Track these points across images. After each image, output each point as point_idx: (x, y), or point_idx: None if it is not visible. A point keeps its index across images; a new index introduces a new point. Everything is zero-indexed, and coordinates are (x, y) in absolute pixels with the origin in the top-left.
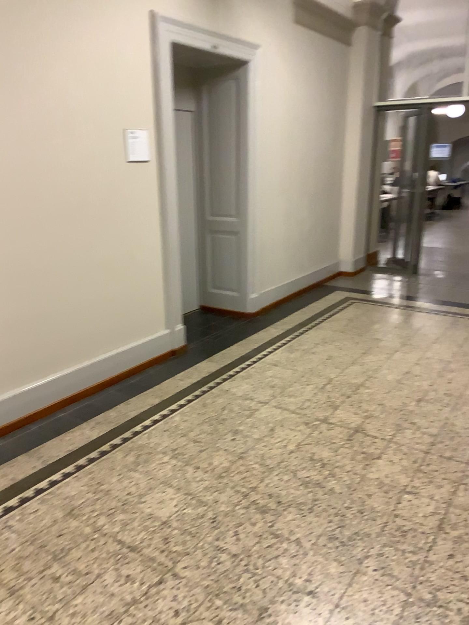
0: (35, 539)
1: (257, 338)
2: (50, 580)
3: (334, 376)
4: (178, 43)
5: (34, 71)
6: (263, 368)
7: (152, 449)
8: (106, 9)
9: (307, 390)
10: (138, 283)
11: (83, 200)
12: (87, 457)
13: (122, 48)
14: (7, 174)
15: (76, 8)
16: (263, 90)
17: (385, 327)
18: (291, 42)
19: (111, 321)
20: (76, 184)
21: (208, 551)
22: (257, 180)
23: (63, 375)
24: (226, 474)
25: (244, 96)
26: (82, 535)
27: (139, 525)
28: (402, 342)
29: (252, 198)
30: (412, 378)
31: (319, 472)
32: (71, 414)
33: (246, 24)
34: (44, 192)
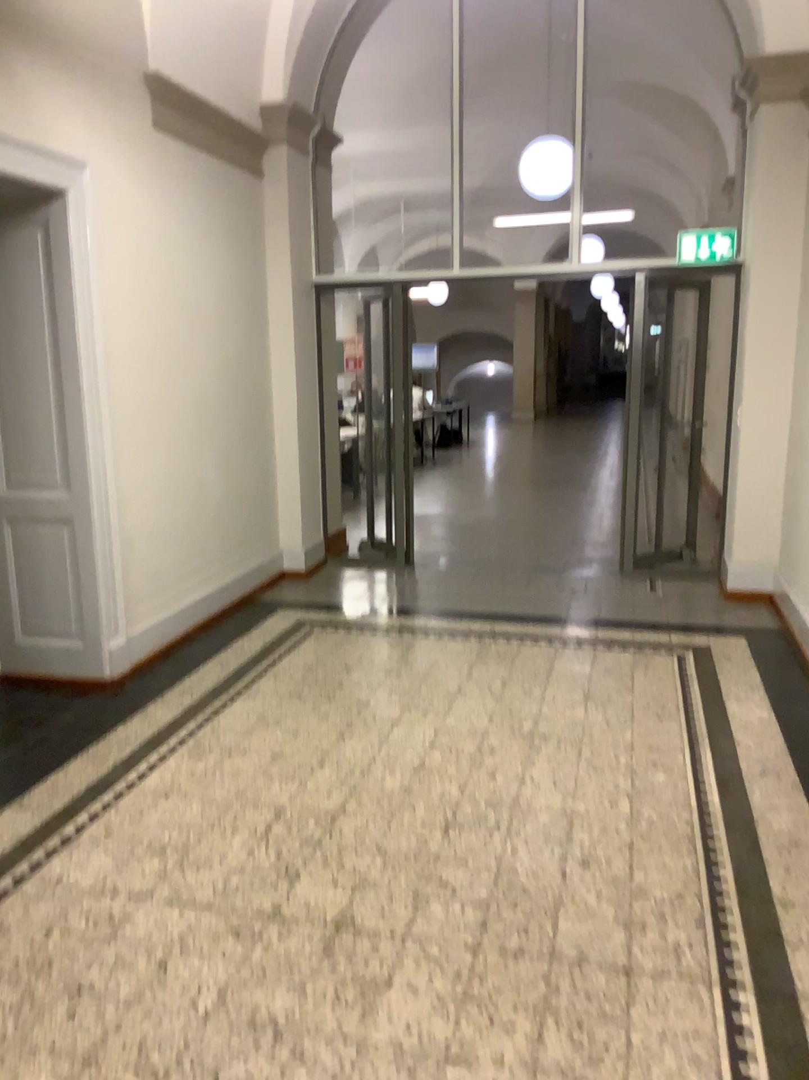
0: None
1: (124, 734)
2: None
3: (284, 799)
4: None
5: None
6: (138, 805)
7: None
8: None
9: (232, 844)
10: None
11: None
12: None
13: None
14: None
15: None
16: (102, 246)
17: (371, 677)
18: (151, 161)
19: None
20: None
21: None
22: (102, 415)
23: None
24: None
25: (61, 254)
26: None
27: None
28: (404, 705)
29: (94, 451)
30: (429, 780)
31: (268, 1054)
32: None
33: (55, 119)
34: None
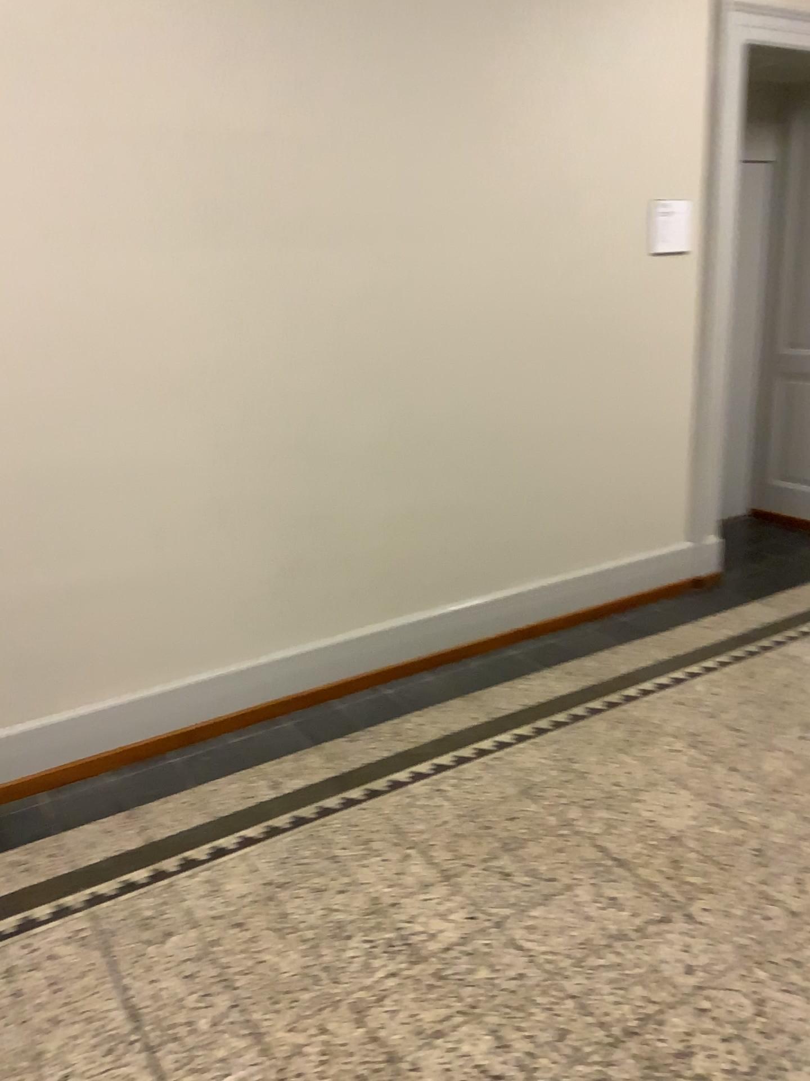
0: (480, 816)
1: None
2: (501, 874)
3: None
4: (758, 46)
5: (524, 120)
6: None
7: (658, 726)
8: (641, 7)
9: None
10: (651, 460)
11: (576, 321)
12: (554, 720)
13: (661, 68)
14: (473, 280)
15: (595, 12)
16: None
17: None
18: None
19: (601, 517)
20: (569, 294)
21: (749, 895)
22: None
23: (522, 594)
24: (788, 787)
25: None
26: (547, 825)
27: (635, 831)
28: None
29: None
30: None
31: None
32: (530, 655)
33: None
34: (521, 308)
